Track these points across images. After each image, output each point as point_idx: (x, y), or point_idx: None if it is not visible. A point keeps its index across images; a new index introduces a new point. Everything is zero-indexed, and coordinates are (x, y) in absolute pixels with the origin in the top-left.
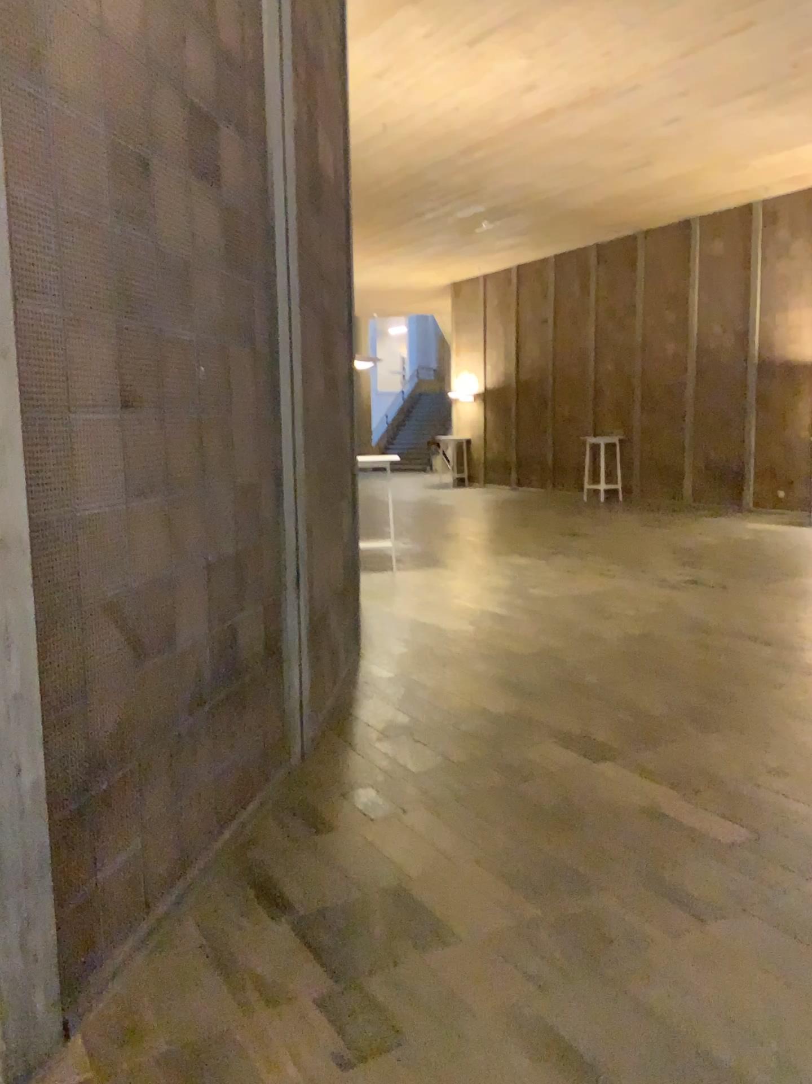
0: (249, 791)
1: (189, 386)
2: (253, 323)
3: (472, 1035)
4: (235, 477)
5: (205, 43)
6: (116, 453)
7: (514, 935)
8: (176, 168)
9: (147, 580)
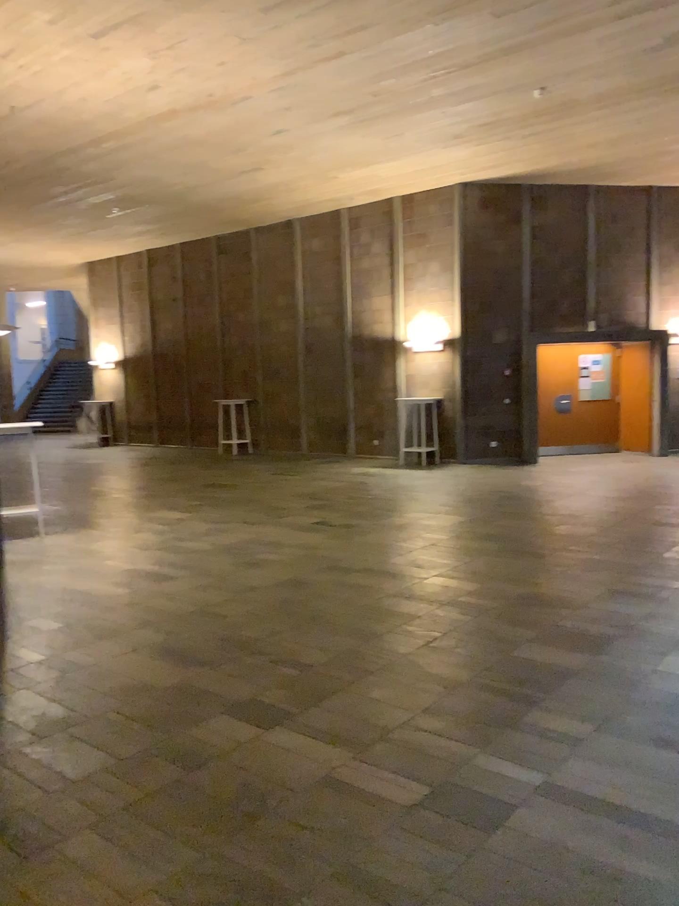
0: None
1: None
2: None
3: None
4: None
5: None
6: None
7: None
8: None
9: None
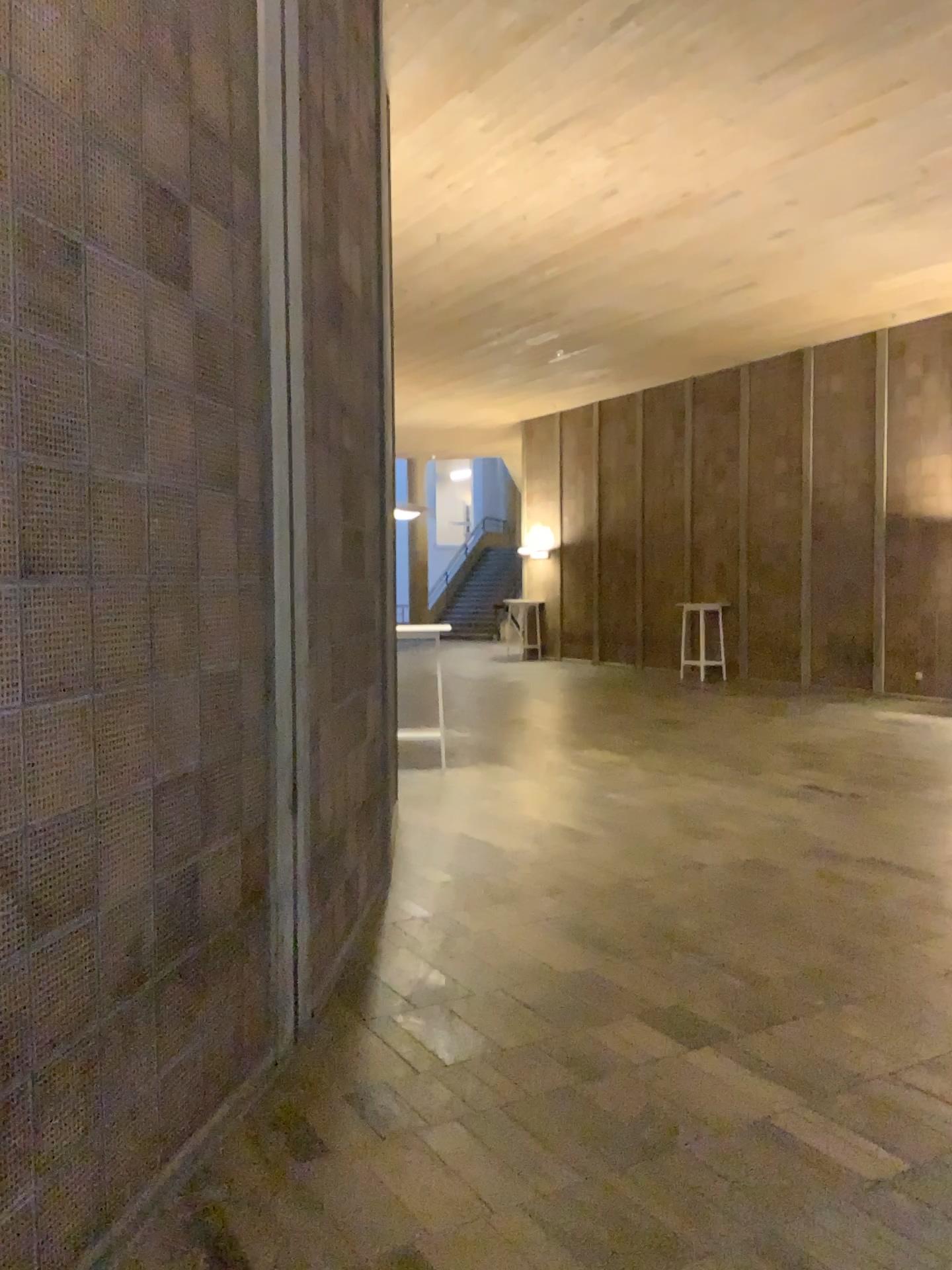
0: (218, 1095)
1: (138, 543)
2: (241, 460)
3: None
4: (206, 664)
5: (177, 100)
6: (14, 638)
7: None
8: (128, 256)
9: (60, 814)
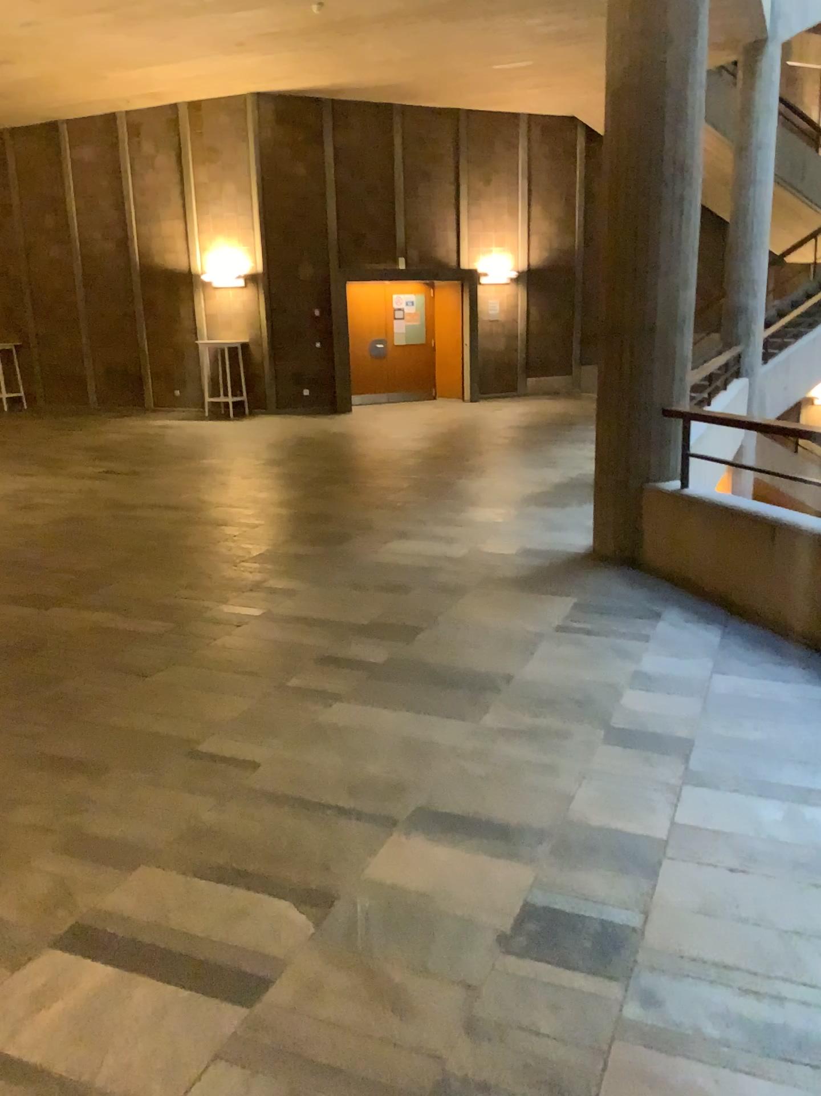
0: None
1: None
2: None
3: None
4: None
5: None
6: None
7: None
8: None
9: None
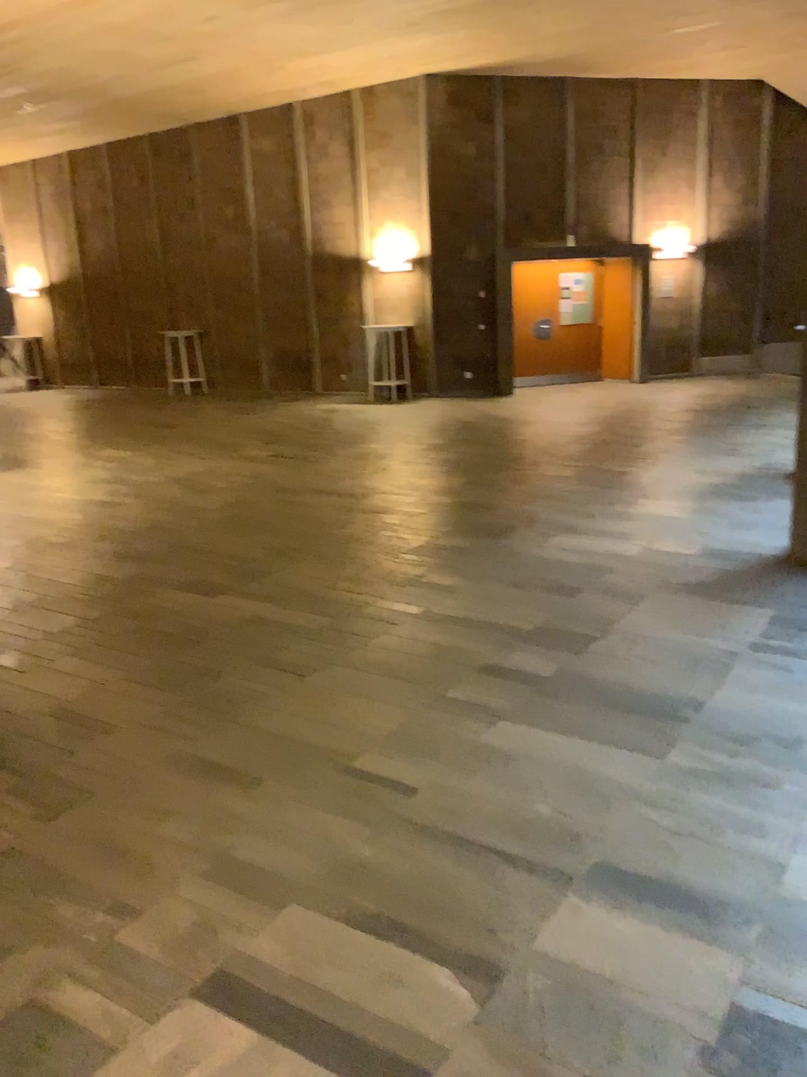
0: None
1: None
2: None
3: (140, 779)
4: None
5: None
6: None
7: (162, 716)
8: None
9: None
